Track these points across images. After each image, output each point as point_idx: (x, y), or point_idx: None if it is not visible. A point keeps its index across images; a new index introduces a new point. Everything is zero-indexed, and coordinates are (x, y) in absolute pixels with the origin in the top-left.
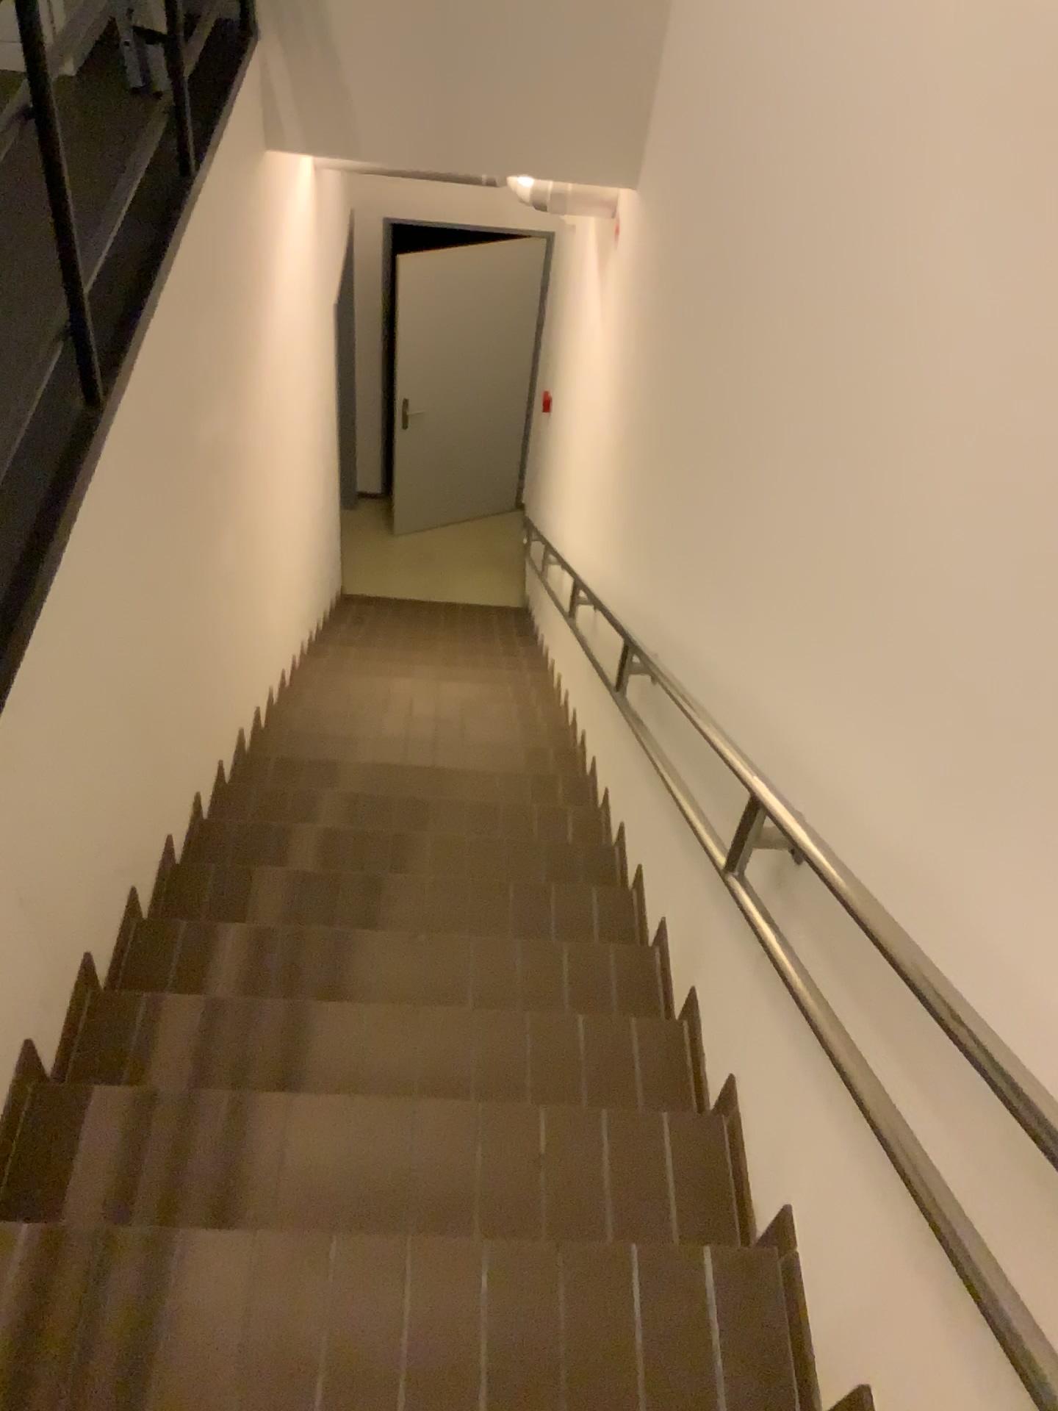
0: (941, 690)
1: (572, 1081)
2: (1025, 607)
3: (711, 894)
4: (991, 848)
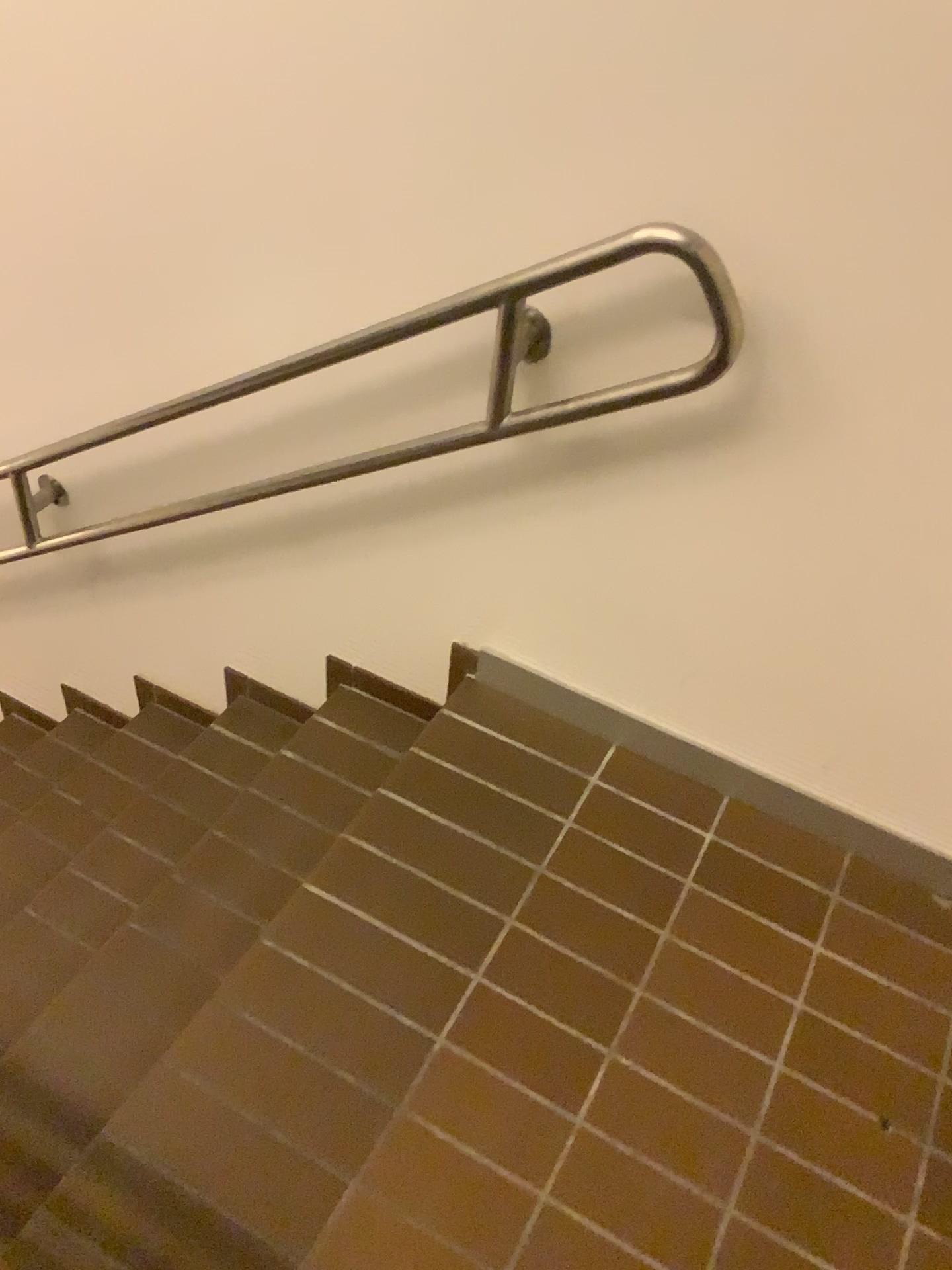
0: (69, 304)
1: (51, 785)
2: (80, 209)
3: (21, 618)
4: (163, 339)
